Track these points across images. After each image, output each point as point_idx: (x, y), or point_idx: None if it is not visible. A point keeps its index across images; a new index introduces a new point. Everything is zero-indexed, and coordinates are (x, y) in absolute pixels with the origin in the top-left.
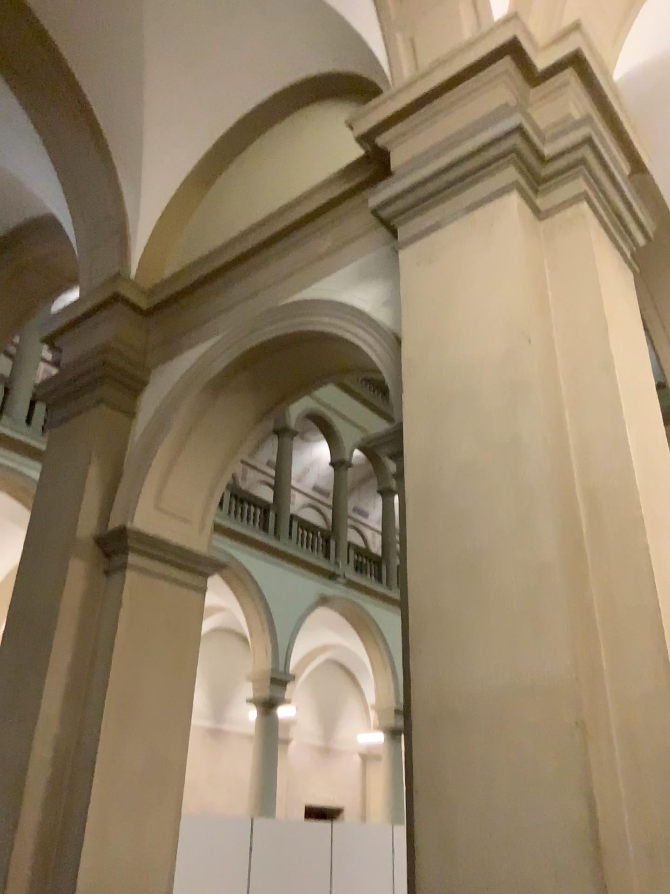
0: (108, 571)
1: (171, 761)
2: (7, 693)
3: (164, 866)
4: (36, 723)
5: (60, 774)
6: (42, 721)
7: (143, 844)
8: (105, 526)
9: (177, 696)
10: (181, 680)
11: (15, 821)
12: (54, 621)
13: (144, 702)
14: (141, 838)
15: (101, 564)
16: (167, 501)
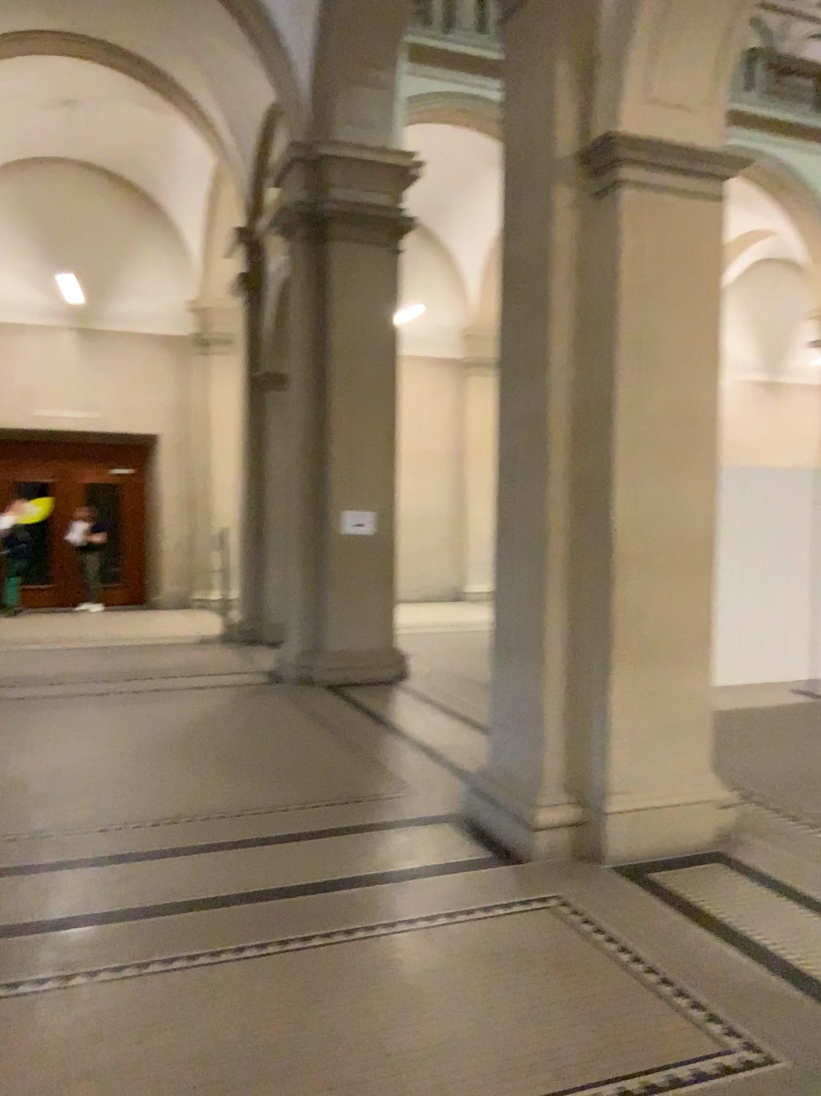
0: (594, 195)
1: (695, 401)
2: (511, 347)
3: (699, 505)
4: (545, 374)
5: (579, 421)
6: (551, 371)
7: (673, 484)
8: (583, 141)
9: (695, 332)
10: (699, 313)
11: (542, 466)
12: (545, 264)
13: (657, 341)
14: (671, 478)
15: (586, 188)
16: (656, 90)
